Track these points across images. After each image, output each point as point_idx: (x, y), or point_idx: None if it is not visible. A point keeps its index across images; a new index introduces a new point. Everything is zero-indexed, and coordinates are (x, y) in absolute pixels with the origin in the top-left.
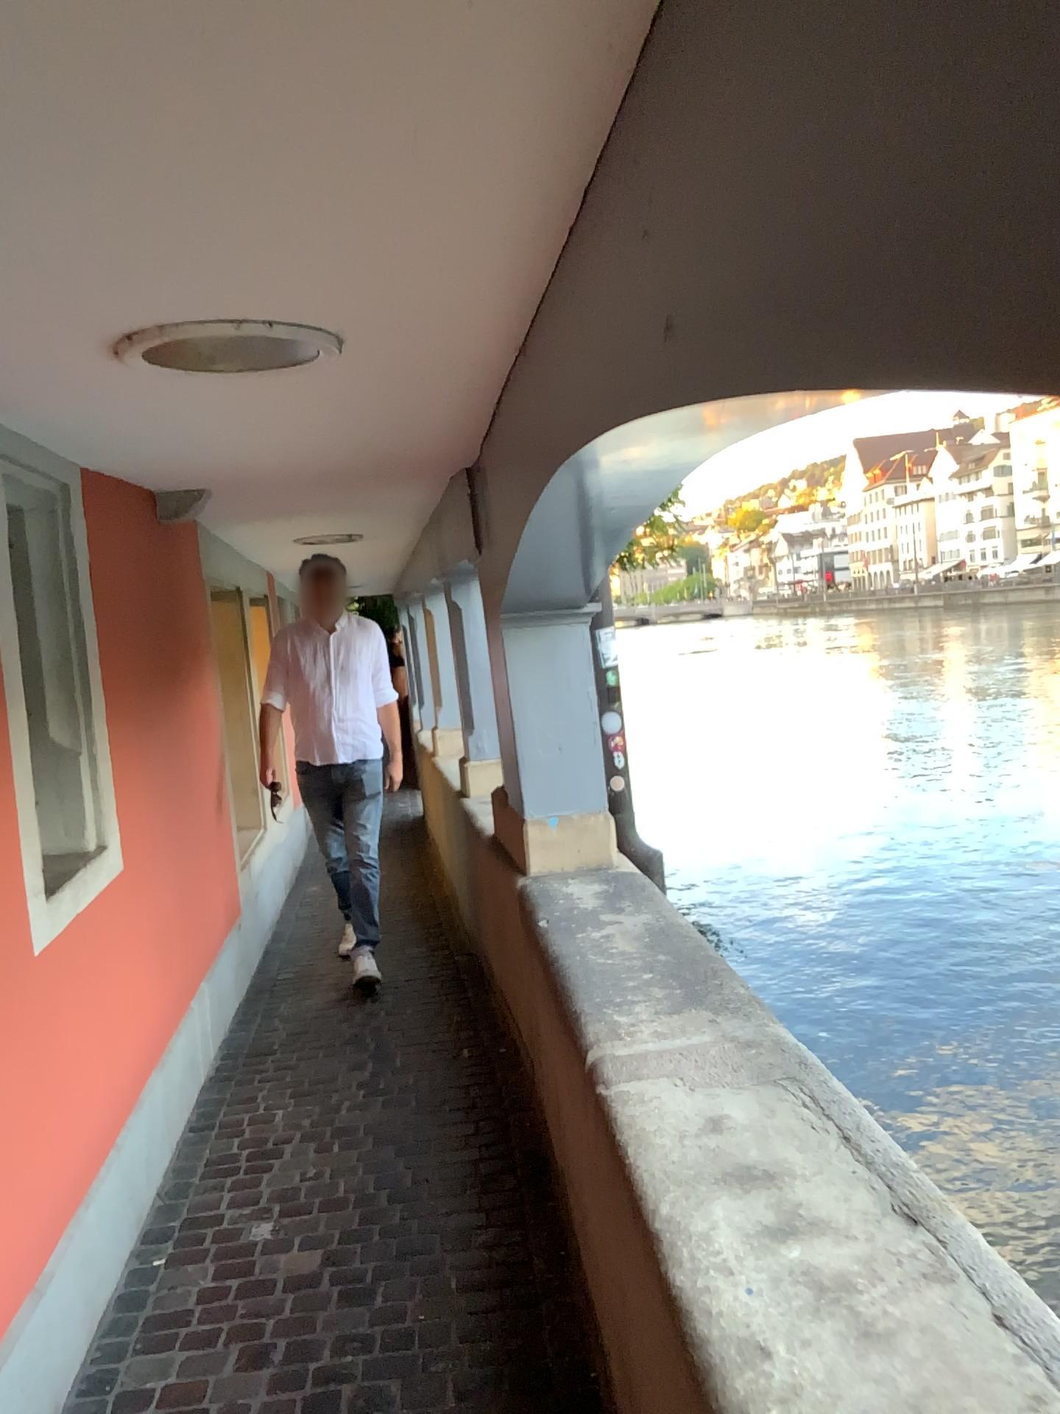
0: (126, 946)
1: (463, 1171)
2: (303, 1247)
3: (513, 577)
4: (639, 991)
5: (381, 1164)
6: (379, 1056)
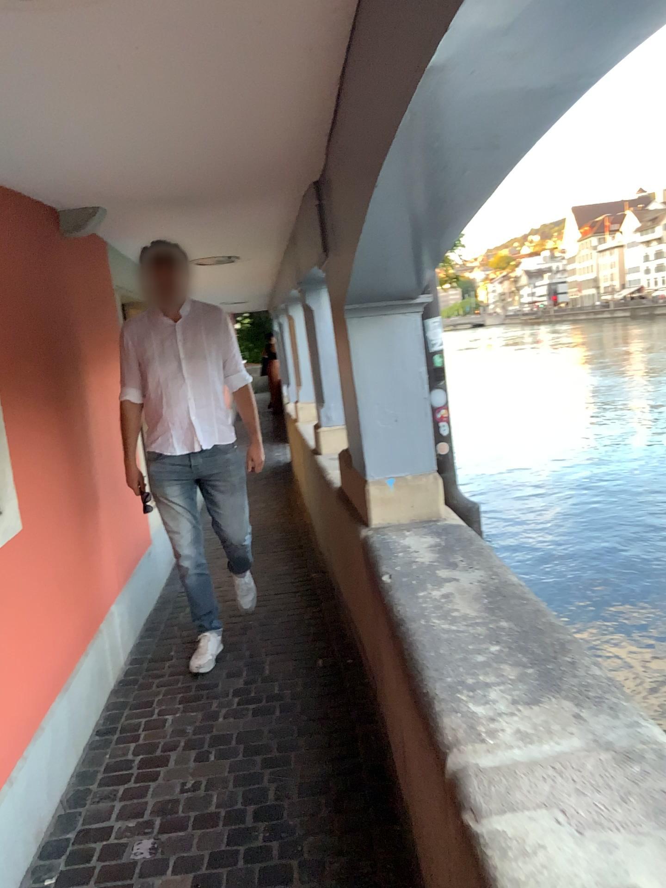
0: (21, 600)
1: (319, 790)
2: (174, 872)
3: (357, 263)
4: (489, 668)
5: (248, 777)
6: (251, 665)
